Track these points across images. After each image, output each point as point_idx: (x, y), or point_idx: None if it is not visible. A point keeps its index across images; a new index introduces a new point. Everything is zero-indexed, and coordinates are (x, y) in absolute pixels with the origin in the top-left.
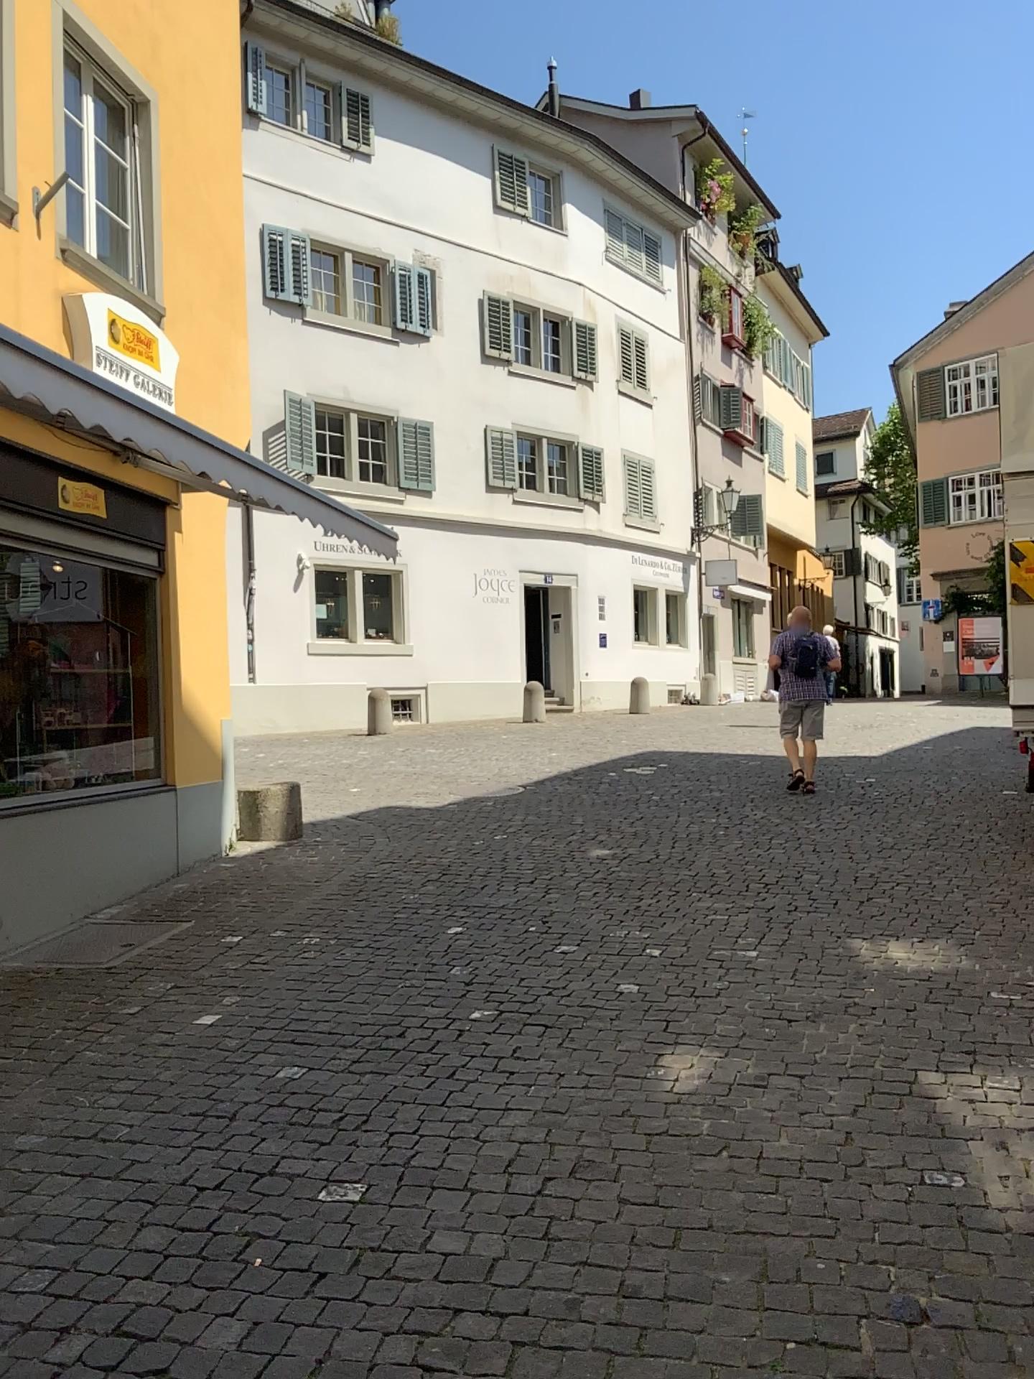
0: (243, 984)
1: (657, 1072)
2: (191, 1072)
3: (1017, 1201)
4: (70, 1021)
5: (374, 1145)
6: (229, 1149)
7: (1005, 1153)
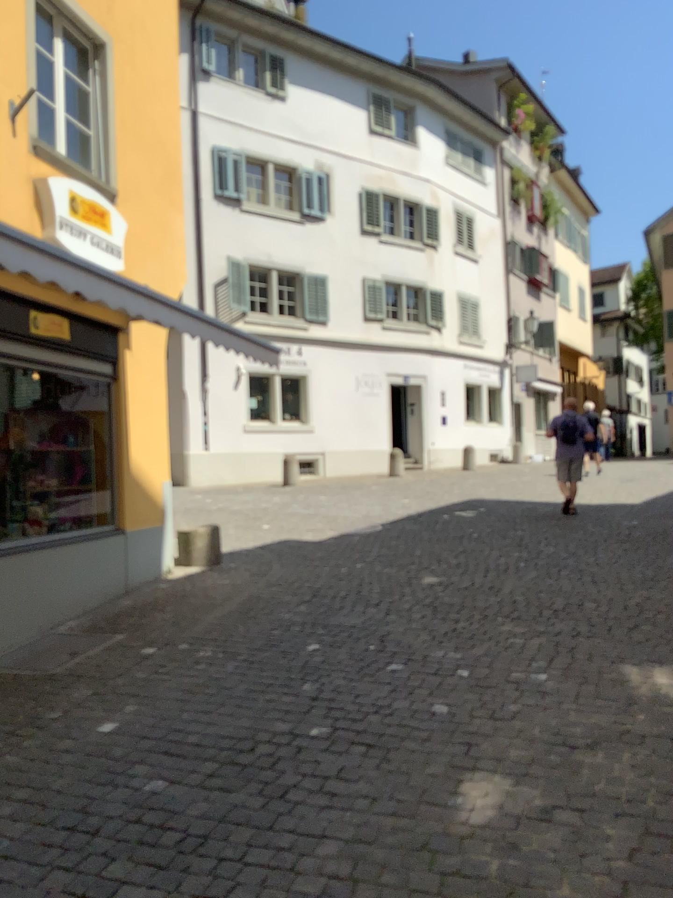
0: (144, 693)
1: (455, 802)
2: (78, 781)
3: None
4: (4, 725)
5: (202, 873)
6: (80, 871)
7: None
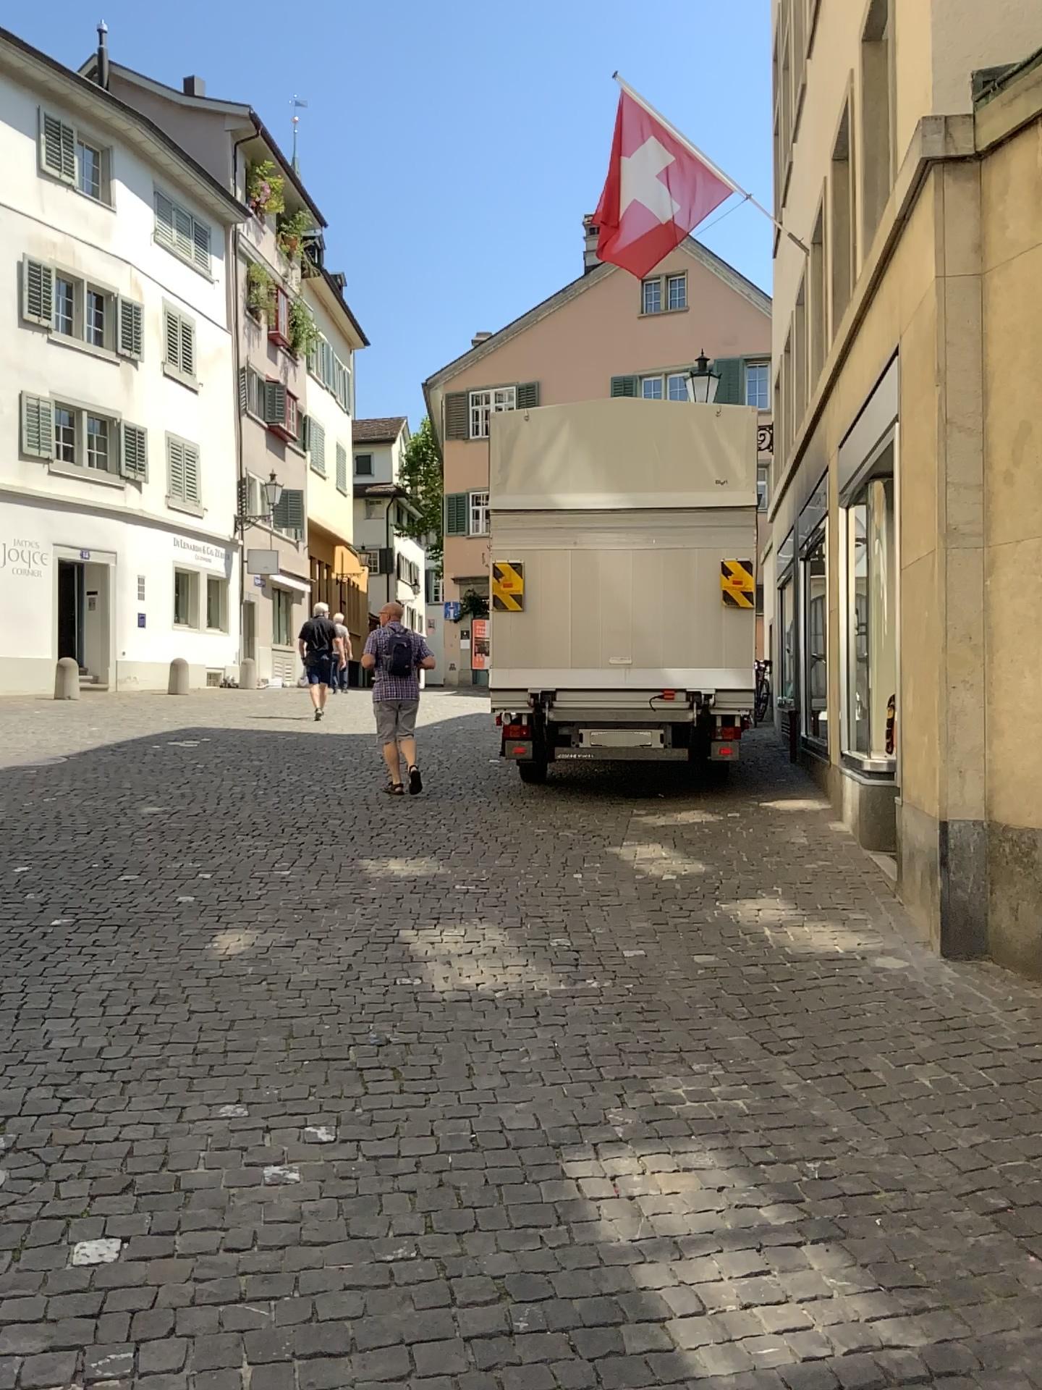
0: None
1: (212, 942)
2: None
3: (450, 986)
4: None
5: None
6: None
7: (448, 965)
